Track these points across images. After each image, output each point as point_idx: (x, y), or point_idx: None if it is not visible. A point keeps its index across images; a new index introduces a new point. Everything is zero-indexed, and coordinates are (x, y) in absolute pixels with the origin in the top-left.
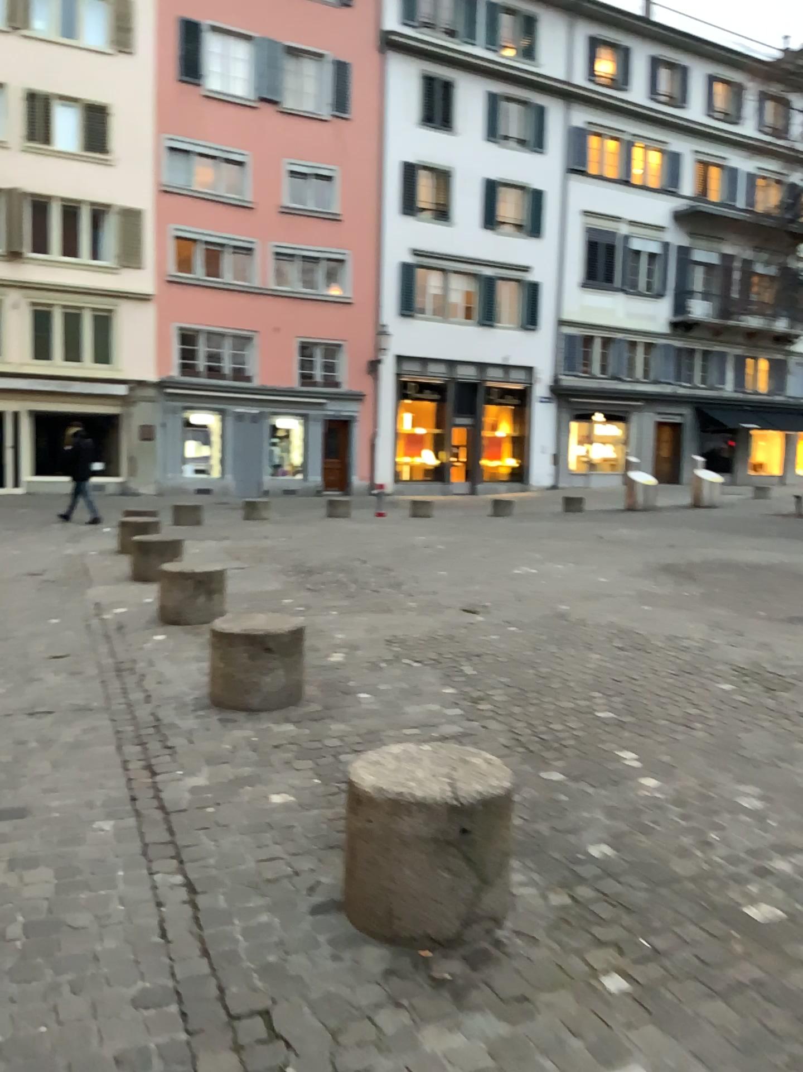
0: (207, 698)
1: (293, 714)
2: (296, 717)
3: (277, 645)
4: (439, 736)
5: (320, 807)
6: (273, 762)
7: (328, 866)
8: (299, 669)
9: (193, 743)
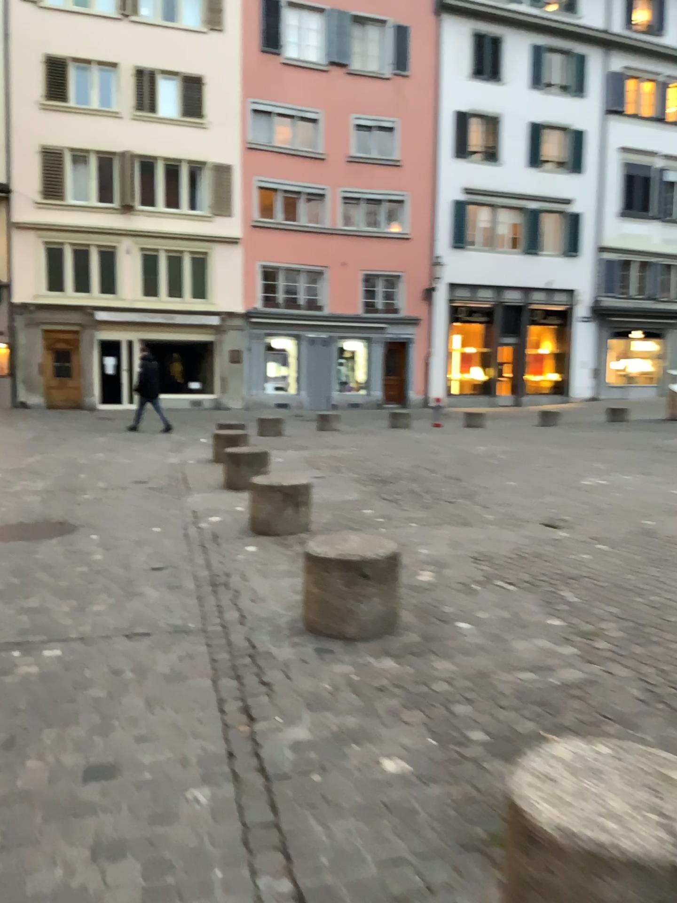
0: (302, 627)
1: (394, 651)
2: (398, 655)
3: (376, 575)
4: (561, 687)
5: (444, 787)
6: (382, 717)
7: (470, 890)
8: (396, 599)
9: (292, 686)
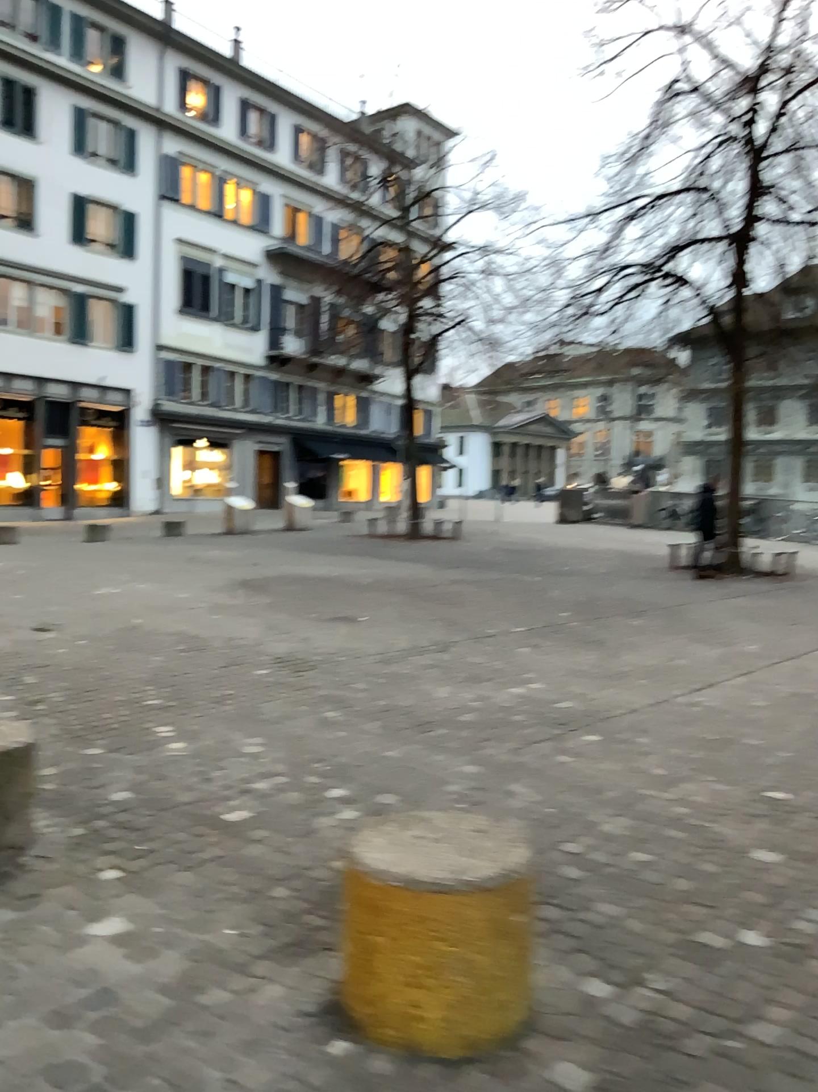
0: None
1: None
2: None
3: None
4: None
5: None
6: None
7: None
8: None
9: None
